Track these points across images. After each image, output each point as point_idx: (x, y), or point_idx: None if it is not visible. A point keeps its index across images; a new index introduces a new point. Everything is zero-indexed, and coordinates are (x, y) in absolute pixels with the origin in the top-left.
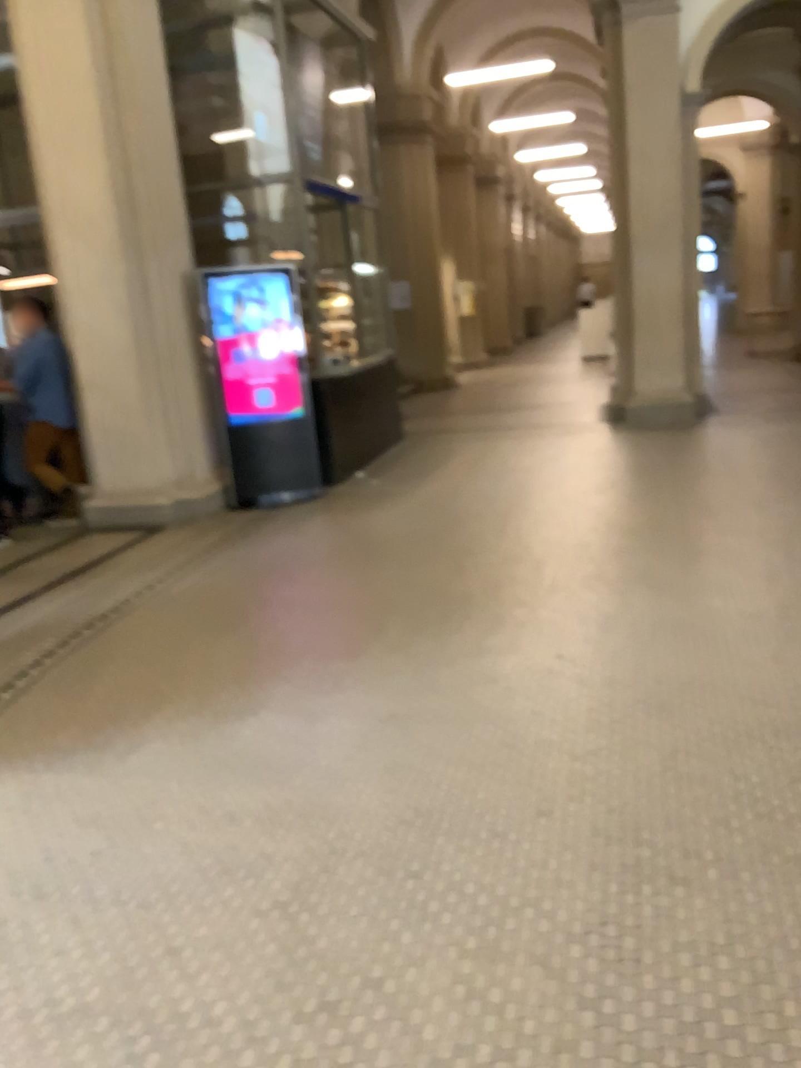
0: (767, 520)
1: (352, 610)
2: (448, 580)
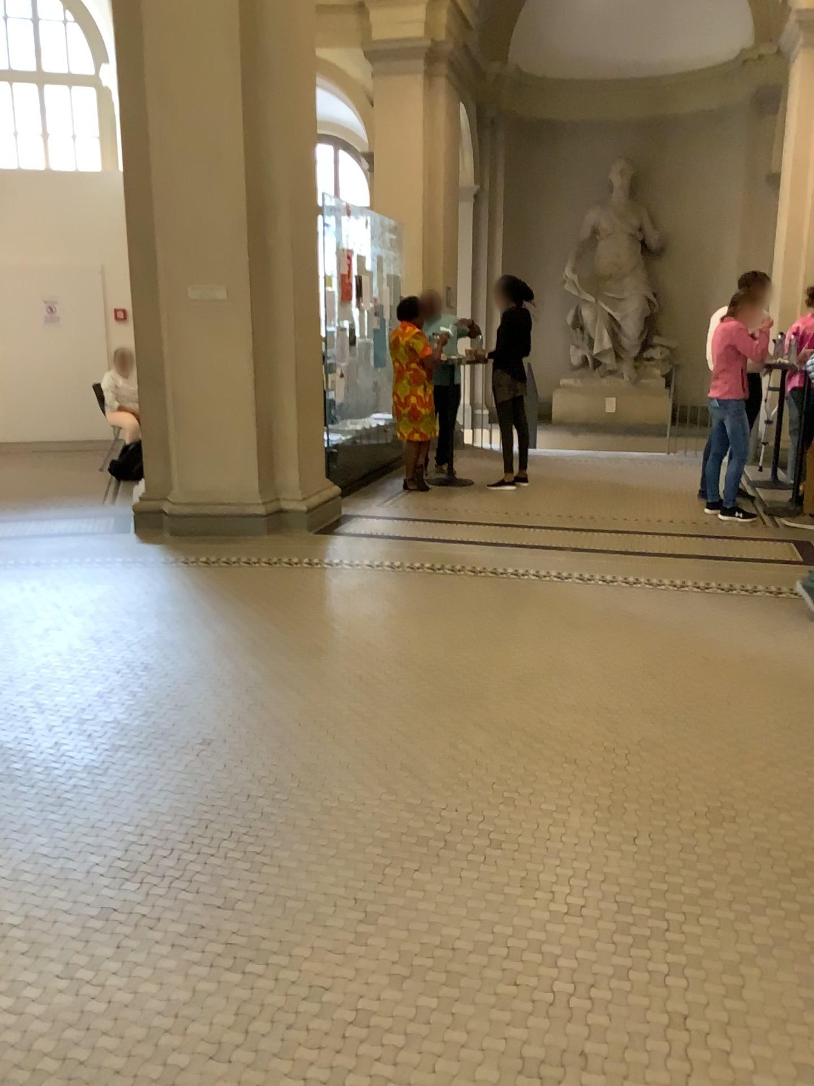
0: None
1: (443, 652)
2: (529, 697)
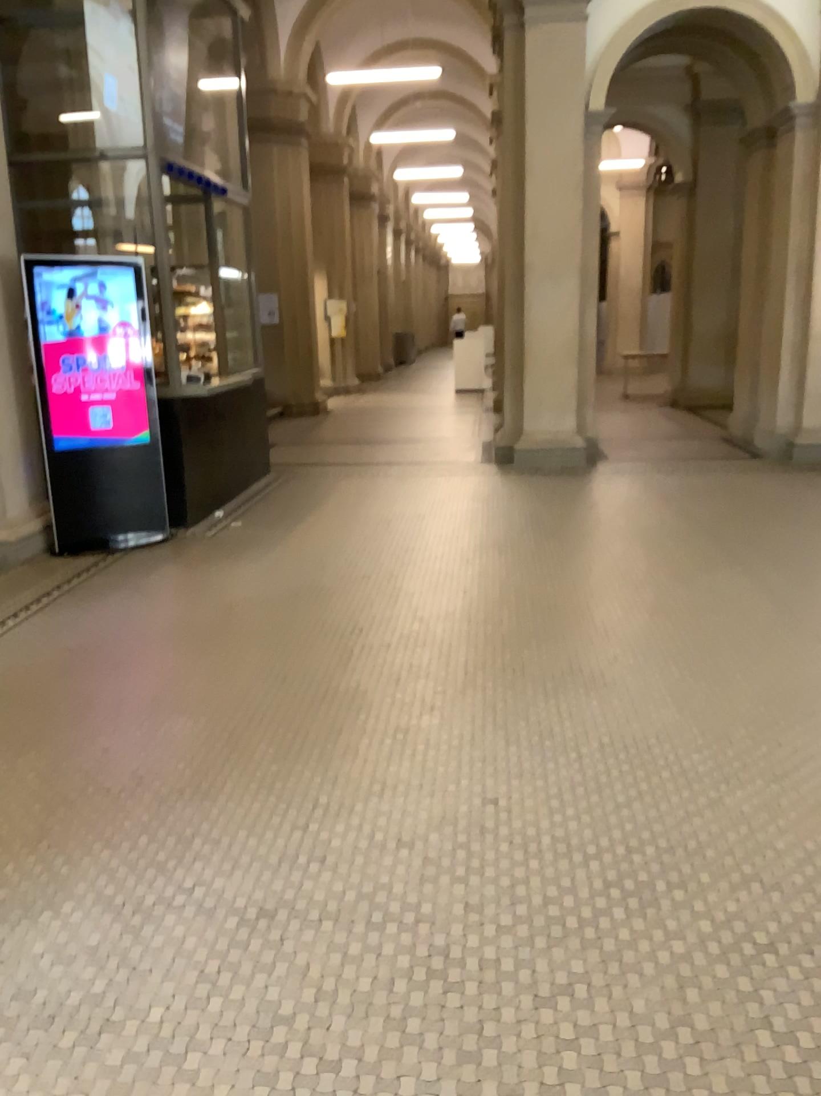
0: (699, 595)
1: (206, 712)
2: (330, 669)
